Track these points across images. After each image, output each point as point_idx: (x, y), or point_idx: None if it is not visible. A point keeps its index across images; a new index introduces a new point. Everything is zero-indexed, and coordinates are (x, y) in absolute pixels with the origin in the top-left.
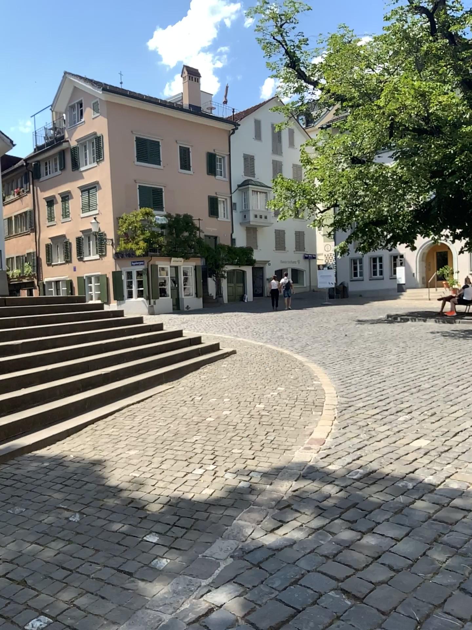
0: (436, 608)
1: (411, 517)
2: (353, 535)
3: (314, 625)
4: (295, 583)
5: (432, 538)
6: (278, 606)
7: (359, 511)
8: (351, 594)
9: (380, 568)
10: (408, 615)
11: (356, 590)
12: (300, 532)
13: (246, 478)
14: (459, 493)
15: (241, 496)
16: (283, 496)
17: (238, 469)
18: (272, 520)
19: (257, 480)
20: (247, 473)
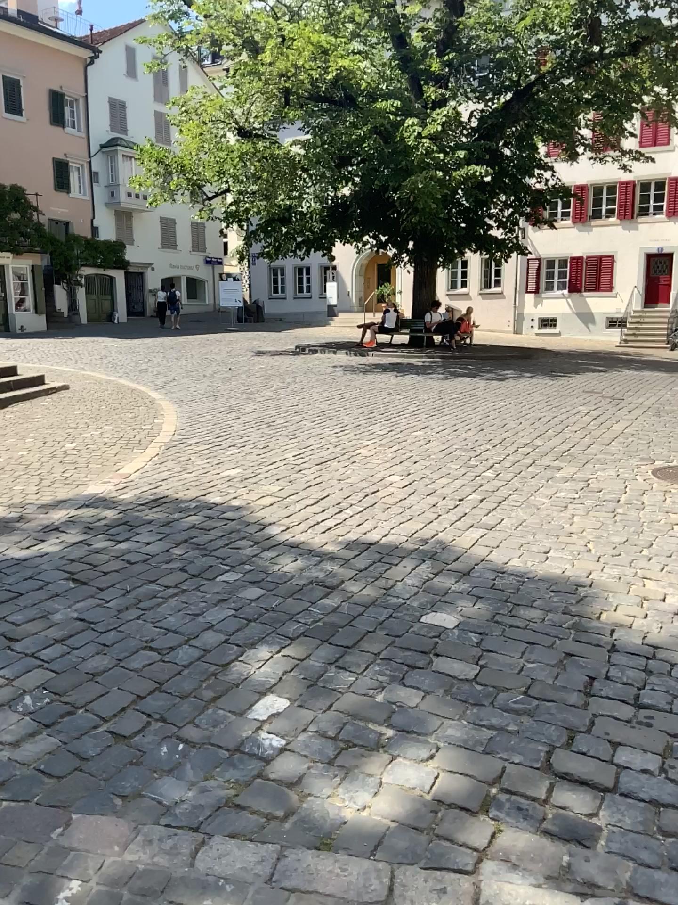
0: (149, 581)
1: (172, 527)
2: (107, 543)
3: (31, 600)
4: (30, 578)
5: (181, 540)
6: (4, 593)
7: (126, 527)
8: (78, 579)
9: (117, 562)
10: (120, 587)
11: (85, 577)
12: (55, 545)
13: (19, 509)
14: (233, 508)
15: (6, 523)
16: (54, 521)
17: (13, 502)
18: (31, 539)
19: (30, 509)
20: (21, 504)
